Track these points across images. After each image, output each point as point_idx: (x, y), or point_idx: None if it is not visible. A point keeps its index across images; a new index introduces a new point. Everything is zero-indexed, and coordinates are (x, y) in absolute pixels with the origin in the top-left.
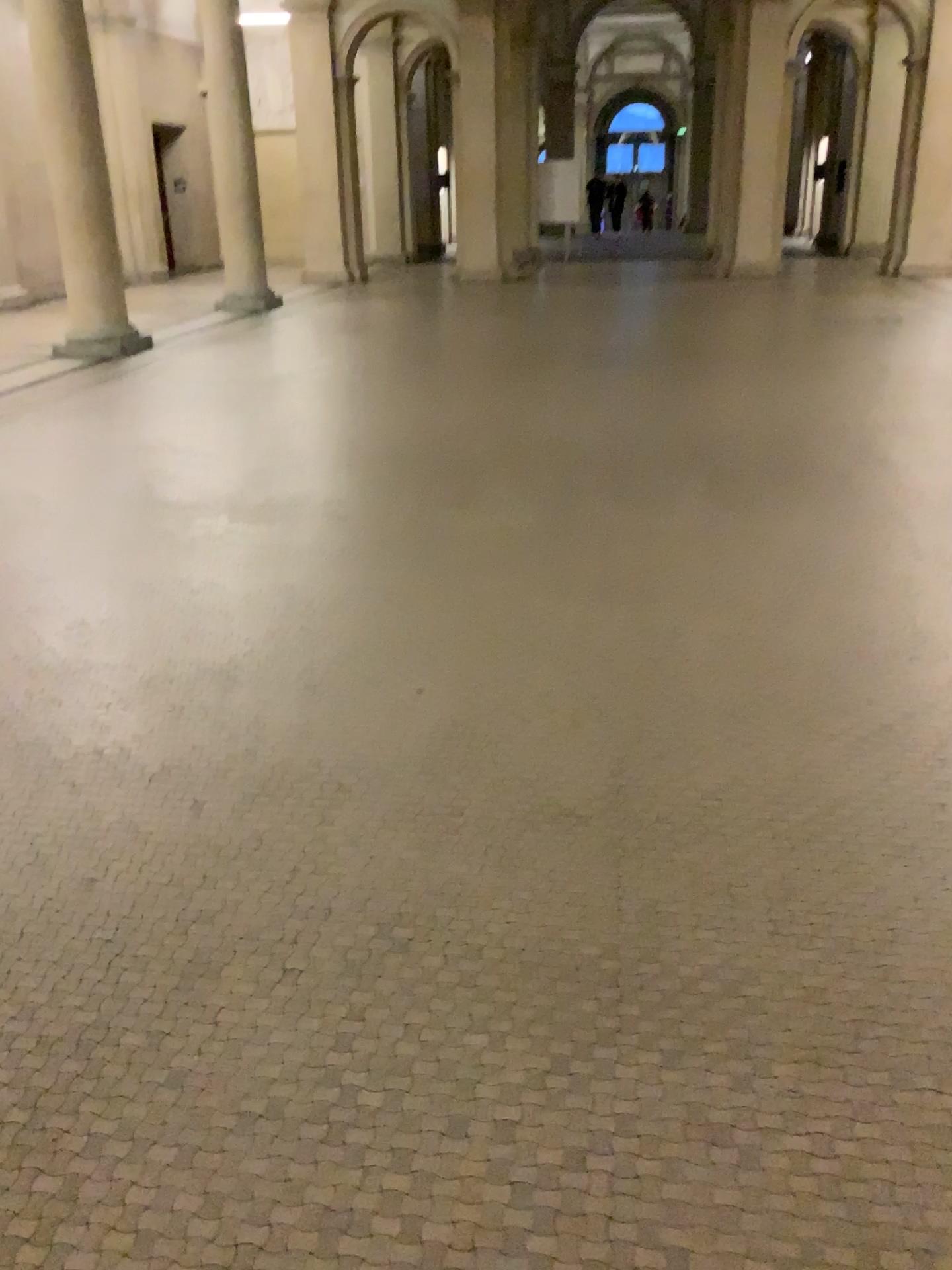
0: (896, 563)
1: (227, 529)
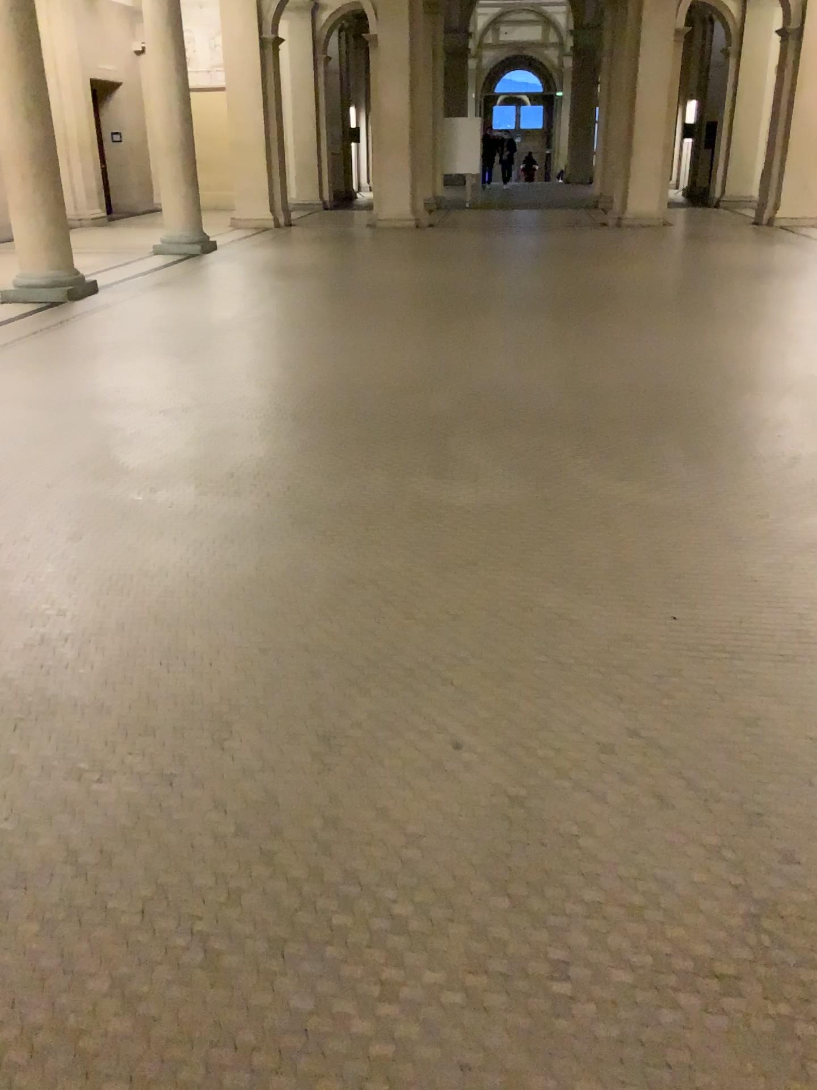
0: None
1: (199, 506)
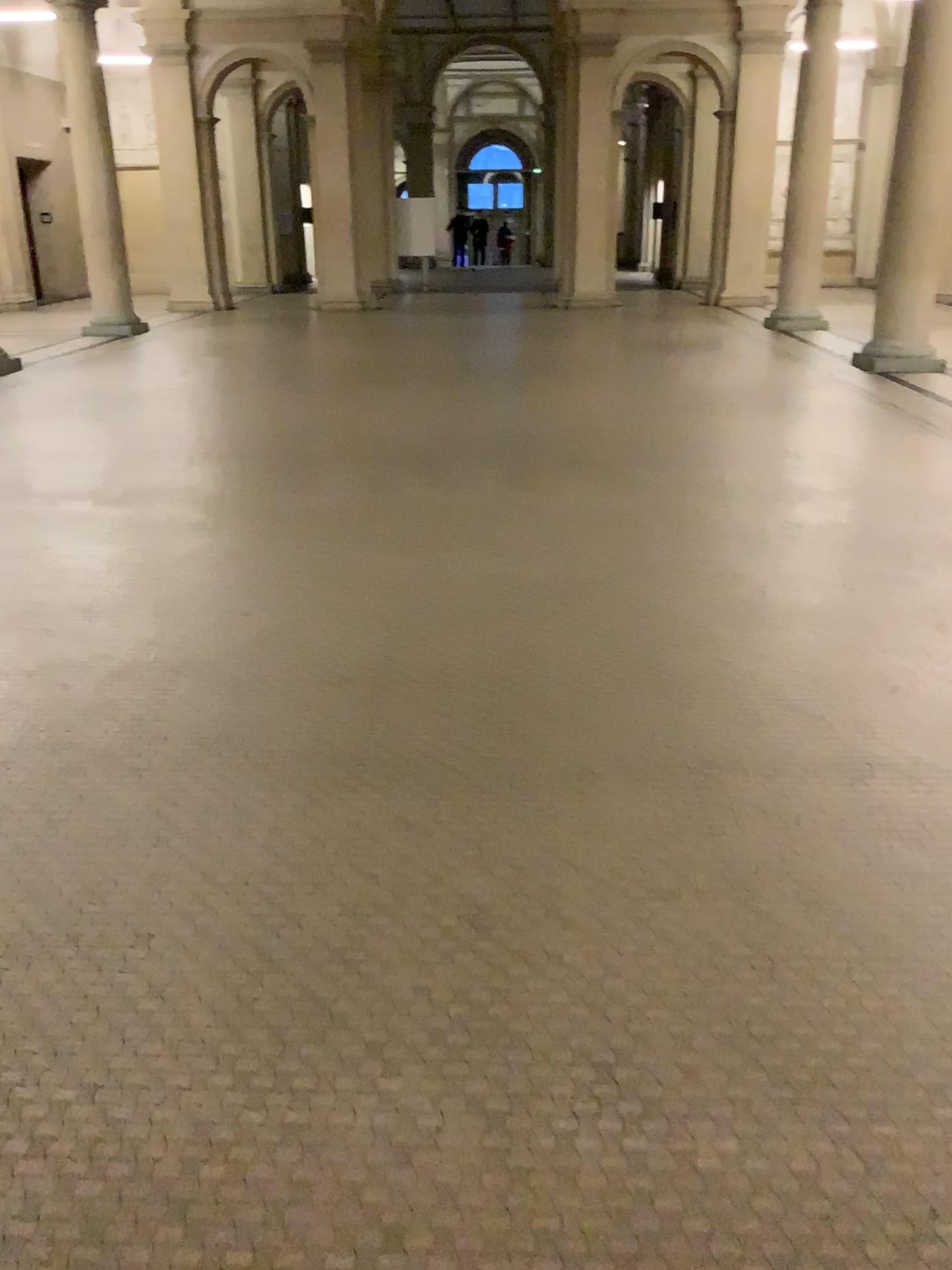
0: (630, 517)
1: (96, 506)
